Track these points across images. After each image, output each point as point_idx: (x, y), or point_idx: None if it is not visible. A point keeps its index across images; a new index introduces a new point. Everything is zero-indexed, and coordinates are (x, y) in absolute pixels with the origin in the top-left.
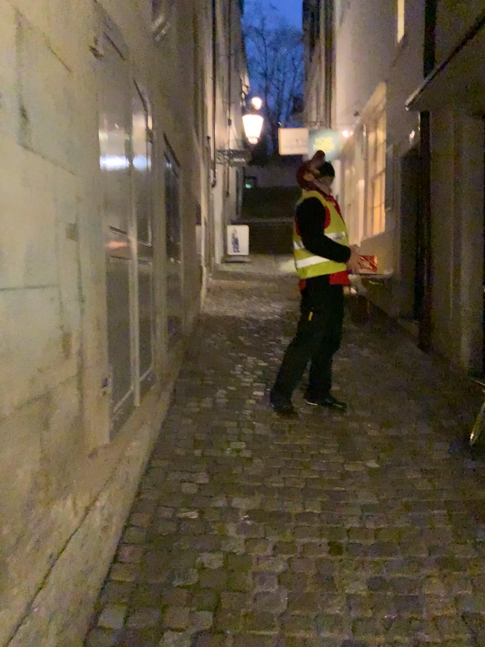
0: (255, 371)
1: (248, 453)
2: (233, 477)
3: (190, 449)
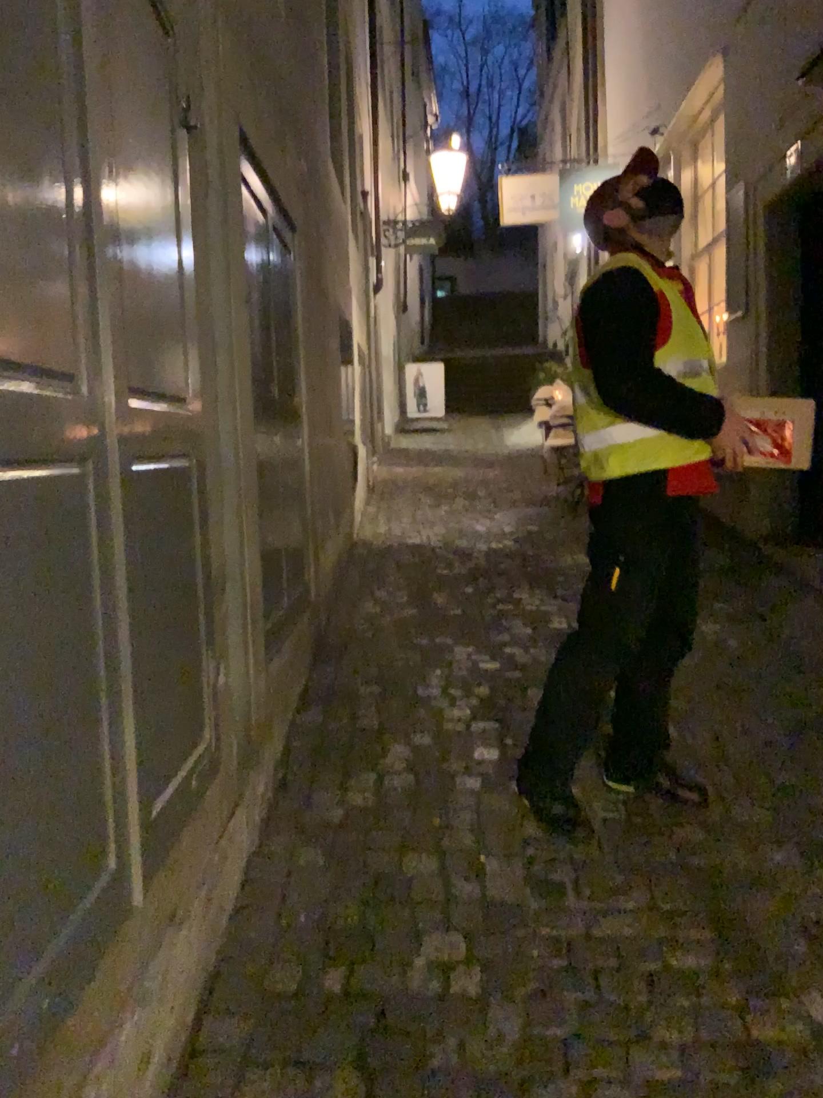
0: (475, 690)
1: (474, 980)
2: (436, 1092)
3: (315, 969)
